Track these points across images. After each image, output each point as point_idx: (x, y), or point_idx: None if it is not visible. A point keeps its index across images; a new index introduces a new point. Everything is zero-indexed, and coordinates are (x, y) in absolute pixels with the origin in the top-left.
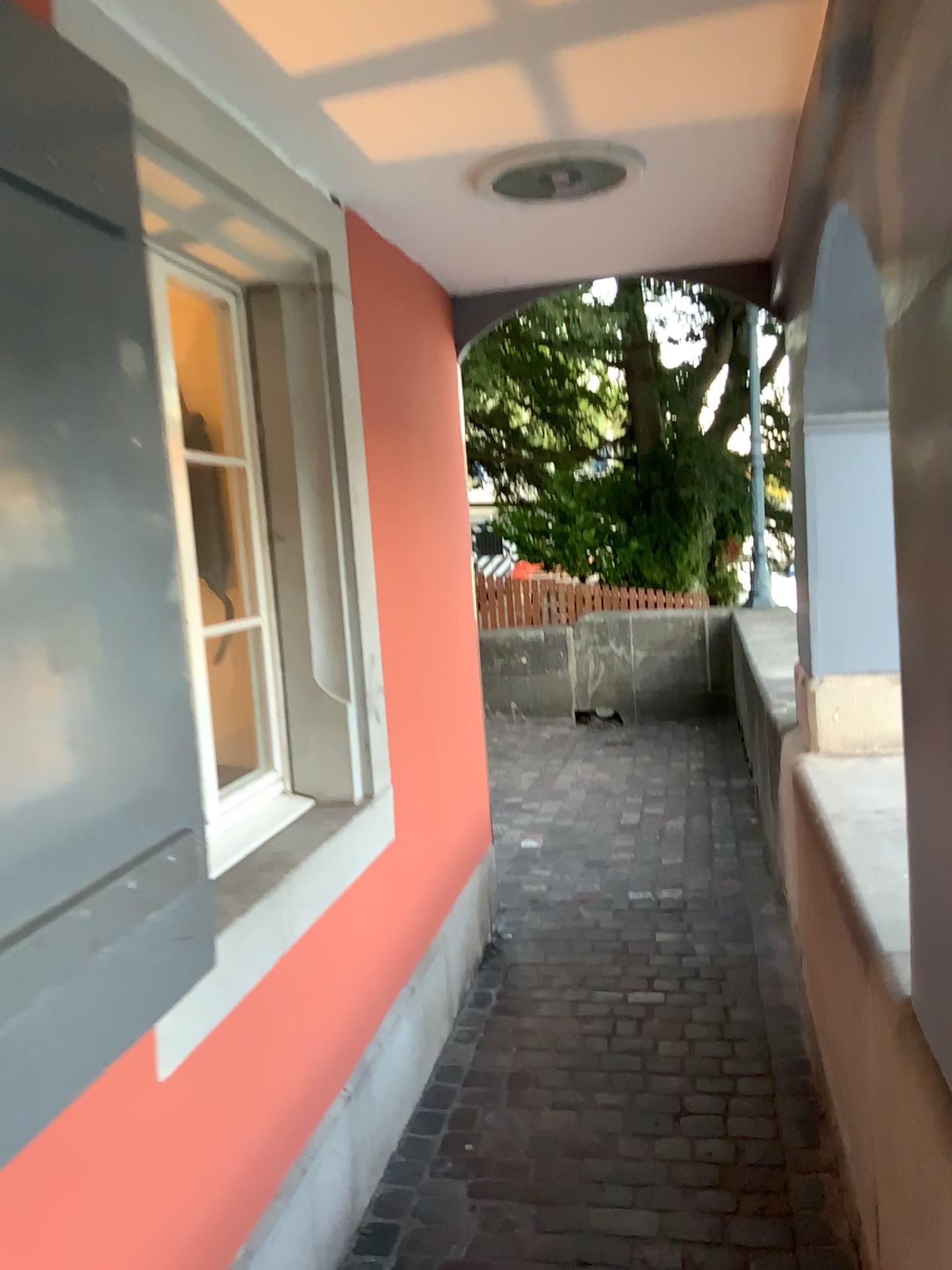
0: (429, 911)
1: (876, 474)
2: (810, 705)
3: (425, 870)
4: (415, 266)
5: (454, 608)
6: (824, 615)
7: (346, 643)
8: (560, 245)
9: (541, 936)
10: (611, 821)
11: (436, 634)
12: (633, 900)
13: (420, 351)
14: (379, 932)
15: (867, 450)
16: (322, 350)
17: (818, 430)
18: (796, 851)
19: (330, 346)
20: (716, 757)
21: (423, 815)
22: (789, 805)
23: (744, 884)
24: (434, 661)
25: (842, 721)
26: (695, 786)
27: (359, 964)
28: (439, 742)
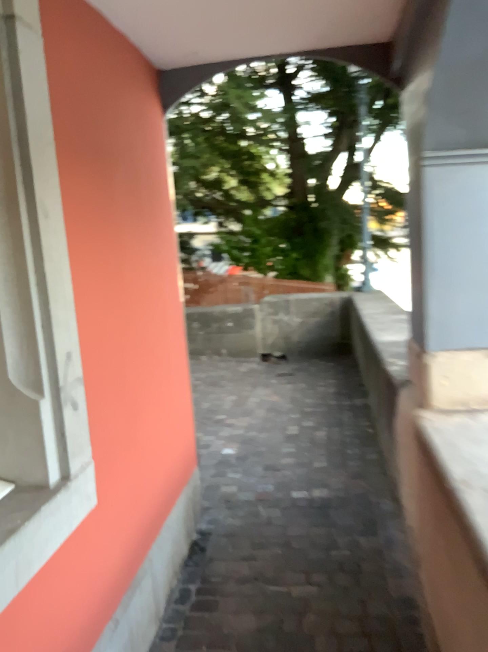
0: (139, 541)
1: (481, 198)
2: (422, 371)
3: (134, 511)
4: (121, 37)
5: (157, 305)
6: (434, 306)
7: (37, 345)
8: (235, 21)
9: (230, 535)
10: (280, 434)
11: (141, 326)
12: (295, 501)
13: (126, 104)
14: (80, 589)
15: (474, 179)
16: (8, 78)
17: (432, 166)
18: (418, 487)
19: (17, 75)
20: (344, 385)
21: (132, 468)
22: (411, 450)
23: (370, 486)
24: (140, 348)
25: (449, 385)
26: (333, 406)
27: (53, 634)
28: (147, 408)
